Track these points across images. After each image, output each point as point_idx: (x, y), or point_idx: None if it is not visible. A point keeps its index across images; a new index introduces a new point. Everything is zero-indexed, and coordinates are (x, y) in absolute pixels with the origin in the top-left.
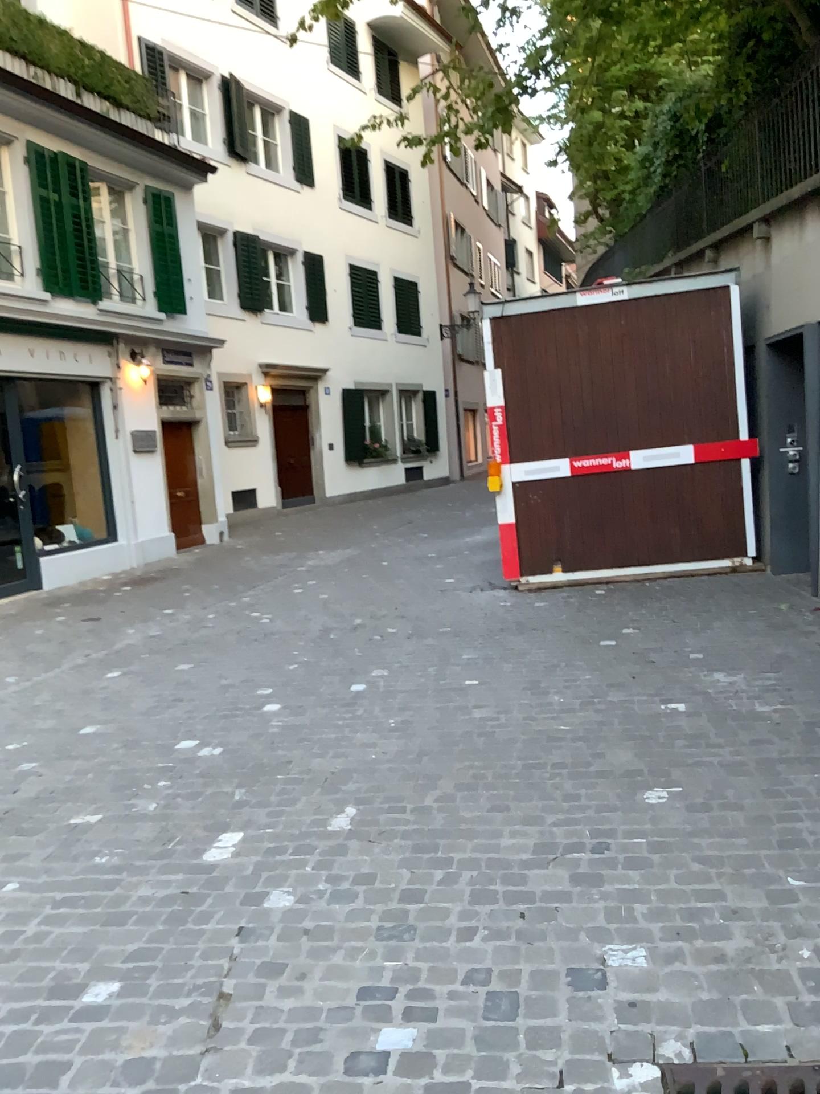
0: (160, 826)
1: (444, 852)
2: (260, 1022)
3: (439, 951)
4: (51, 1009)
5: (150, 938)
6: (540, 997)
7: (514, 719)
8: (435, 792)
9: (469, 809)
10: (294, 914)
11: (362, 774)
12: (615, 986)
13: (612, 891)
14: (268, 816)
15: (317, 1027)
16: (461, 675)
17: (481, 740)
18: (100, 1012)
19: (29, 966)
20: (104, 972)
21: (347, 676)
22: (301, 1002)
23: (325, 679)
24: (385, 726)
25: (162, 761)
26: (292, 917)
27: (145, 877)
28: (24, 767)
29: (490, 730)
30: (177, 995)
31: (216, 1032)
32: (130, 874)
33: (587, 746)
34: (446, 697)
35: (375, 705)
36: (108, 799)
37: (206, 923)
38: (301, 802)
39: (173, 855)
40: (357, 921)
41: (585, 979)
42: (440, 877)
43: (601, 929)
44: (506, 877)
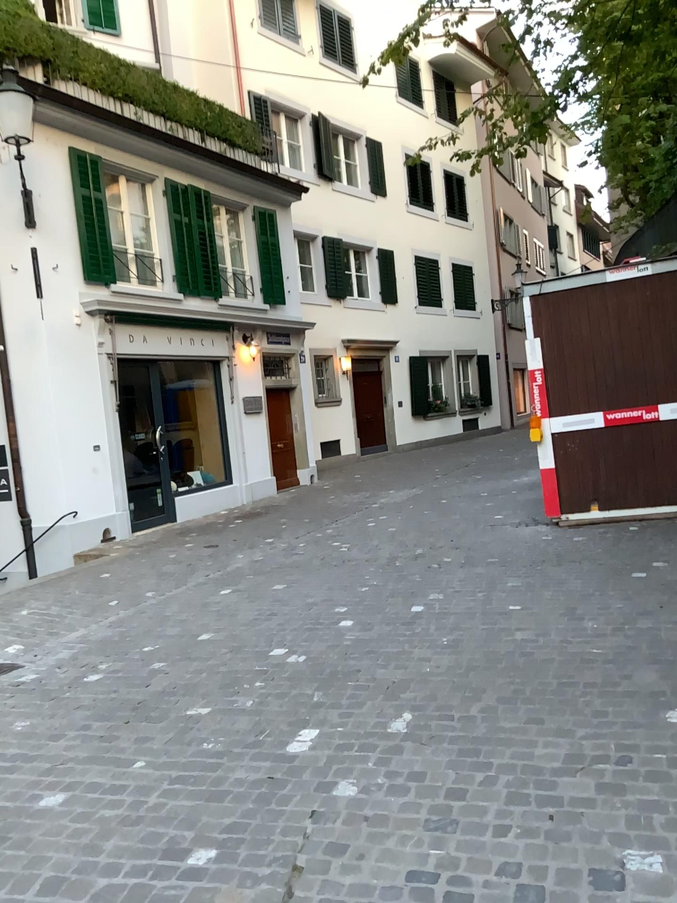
0: (254, 721)
1: (485, 757)
2: (325, 894)
3: (477, 844)
4: (164, 867)
5: (241, 815)
6: (563, 894)
7: (551, 642)
8: (479, 703)
9: (508, 720)
10: (356, 803)
11: (418, 685)
12: (632, 890)
13: (632, 801)
14: (340, 717)
15: (371, 902)
16: (506, 601)
17: (521, 659)
18: (201, 873)
19: (150, 831)
20: (205, 840)
21: (410, 599)
22: (360, 879)
23: (391, 601)
24: (439, 644)
25: (258, 667)
26: (355, 806)
27: (240, 763)
28: (154, 667)
29: (529, 650)
30: (260, 864)
31: (290, 899)
32: (229, 759)
33: (615, 668)
34: (492, 620)
35: (431, 625)
36: (215, 696)
37: (286, 805)
38: (367, 706)
39: (263, 746)
40: (409, 812)
41: (604, 881)
42: (480, 779)
43: (621, 837)
44: (538, 782)
